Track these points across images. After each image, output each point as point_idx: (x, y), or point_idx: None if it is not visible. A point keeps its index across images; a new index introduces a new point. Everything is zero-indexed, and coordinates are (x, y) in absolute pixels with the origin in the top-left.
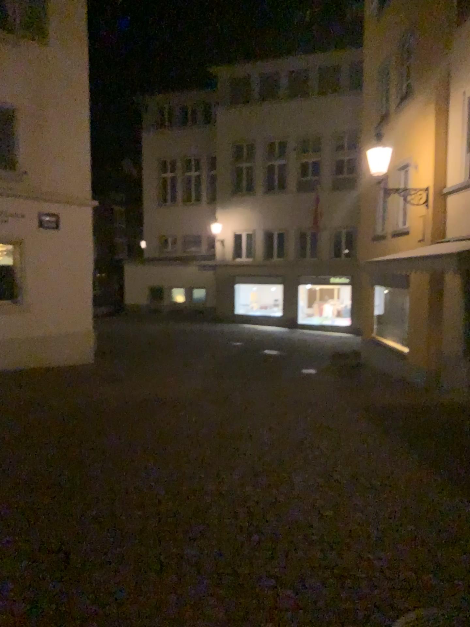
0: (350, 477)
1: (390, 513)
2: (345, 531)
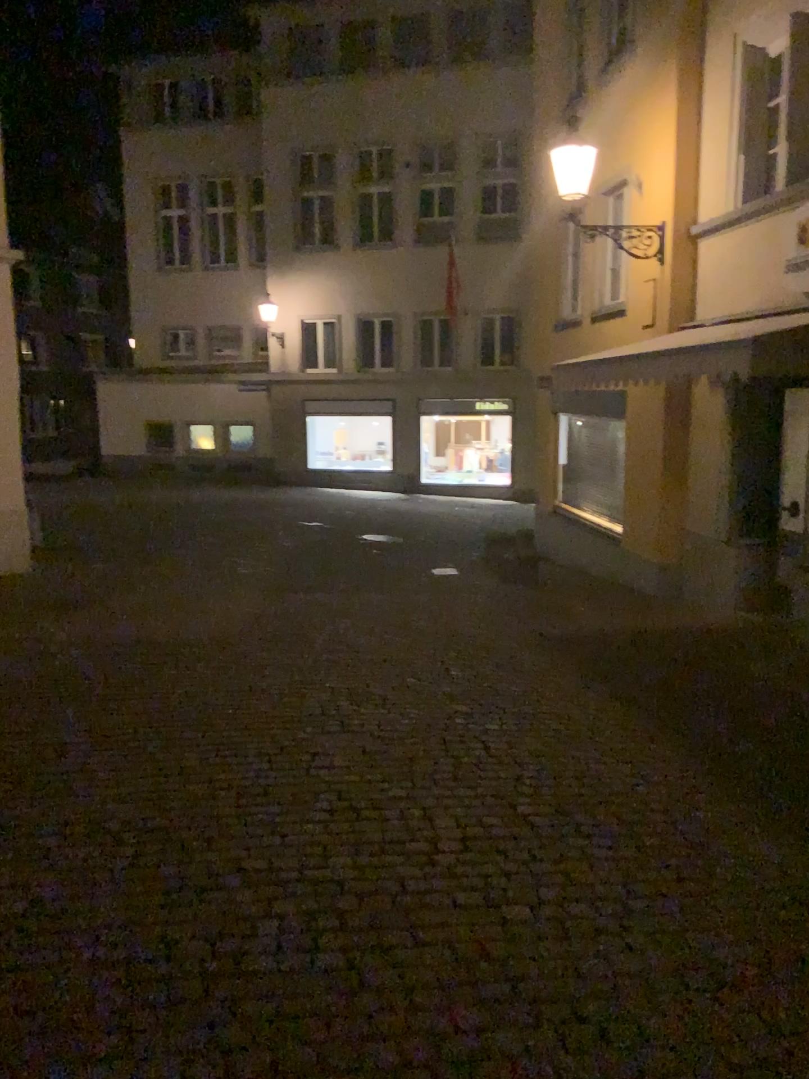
0: (549, 816)
1: (646, 907)
2: (555, 972)
